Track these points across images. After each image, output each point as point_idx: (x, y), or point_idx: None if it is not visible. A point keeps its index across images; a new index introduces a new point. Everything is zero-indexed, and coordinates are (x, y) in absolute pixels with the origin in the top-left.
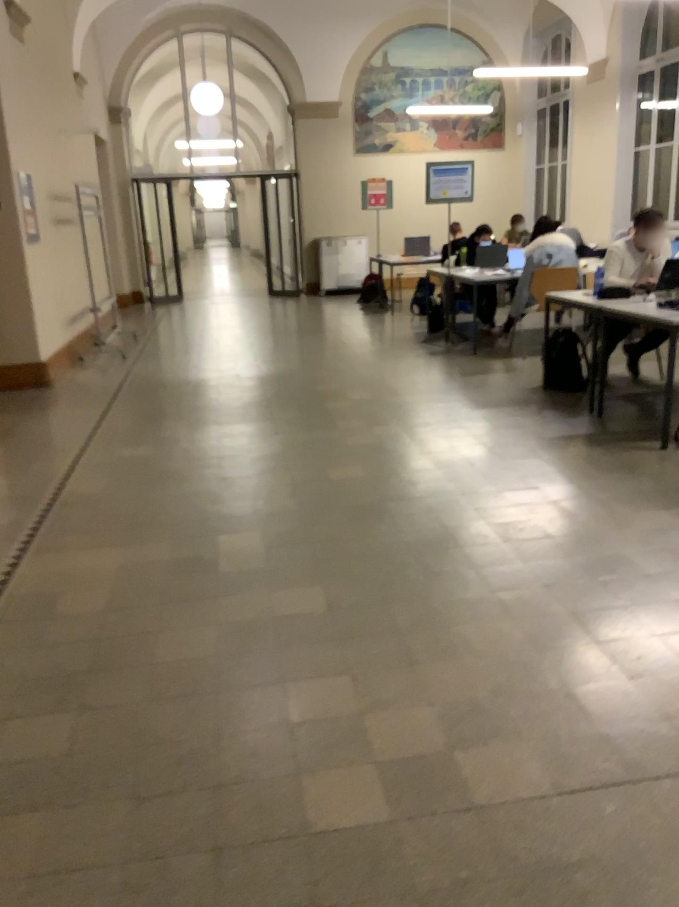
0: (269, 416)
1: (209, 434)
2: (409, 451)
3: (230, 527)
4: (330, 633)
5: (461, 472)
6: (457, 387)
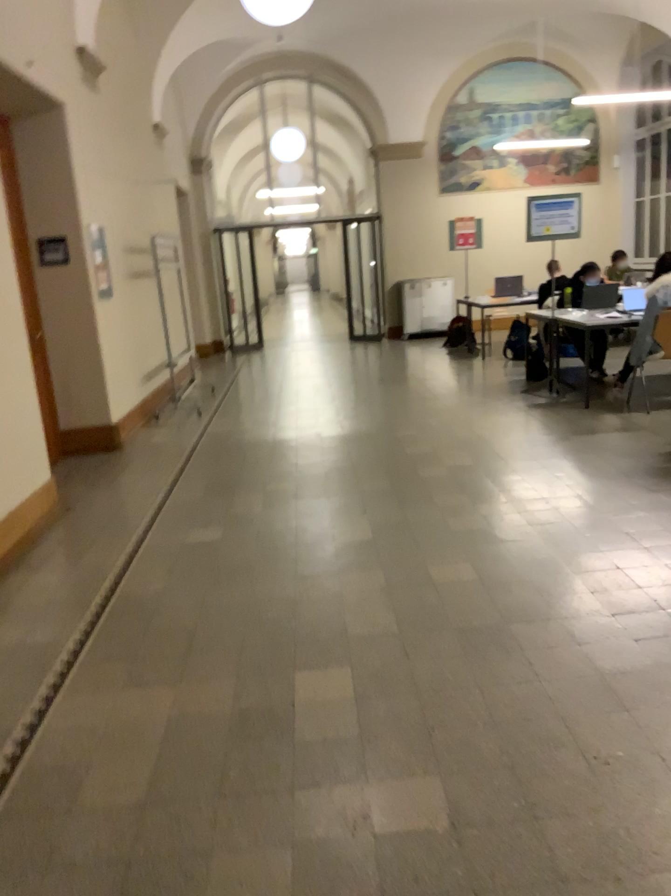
0: (355, 491)
1: (286, 516)
2: (531, 544)
3: (310, 660)
4: (459, 877)
5: (603, 577)
6: (576, 452)
